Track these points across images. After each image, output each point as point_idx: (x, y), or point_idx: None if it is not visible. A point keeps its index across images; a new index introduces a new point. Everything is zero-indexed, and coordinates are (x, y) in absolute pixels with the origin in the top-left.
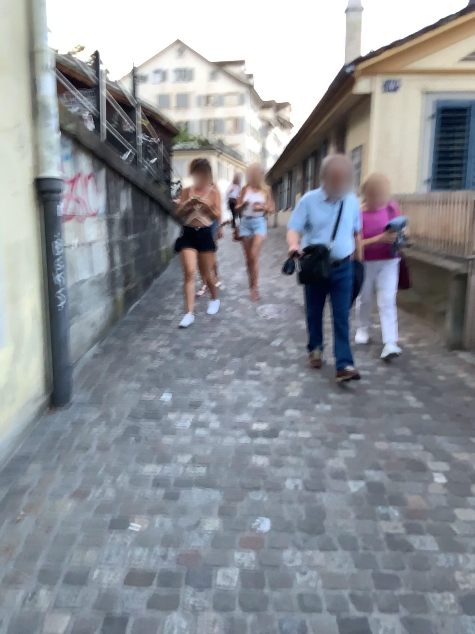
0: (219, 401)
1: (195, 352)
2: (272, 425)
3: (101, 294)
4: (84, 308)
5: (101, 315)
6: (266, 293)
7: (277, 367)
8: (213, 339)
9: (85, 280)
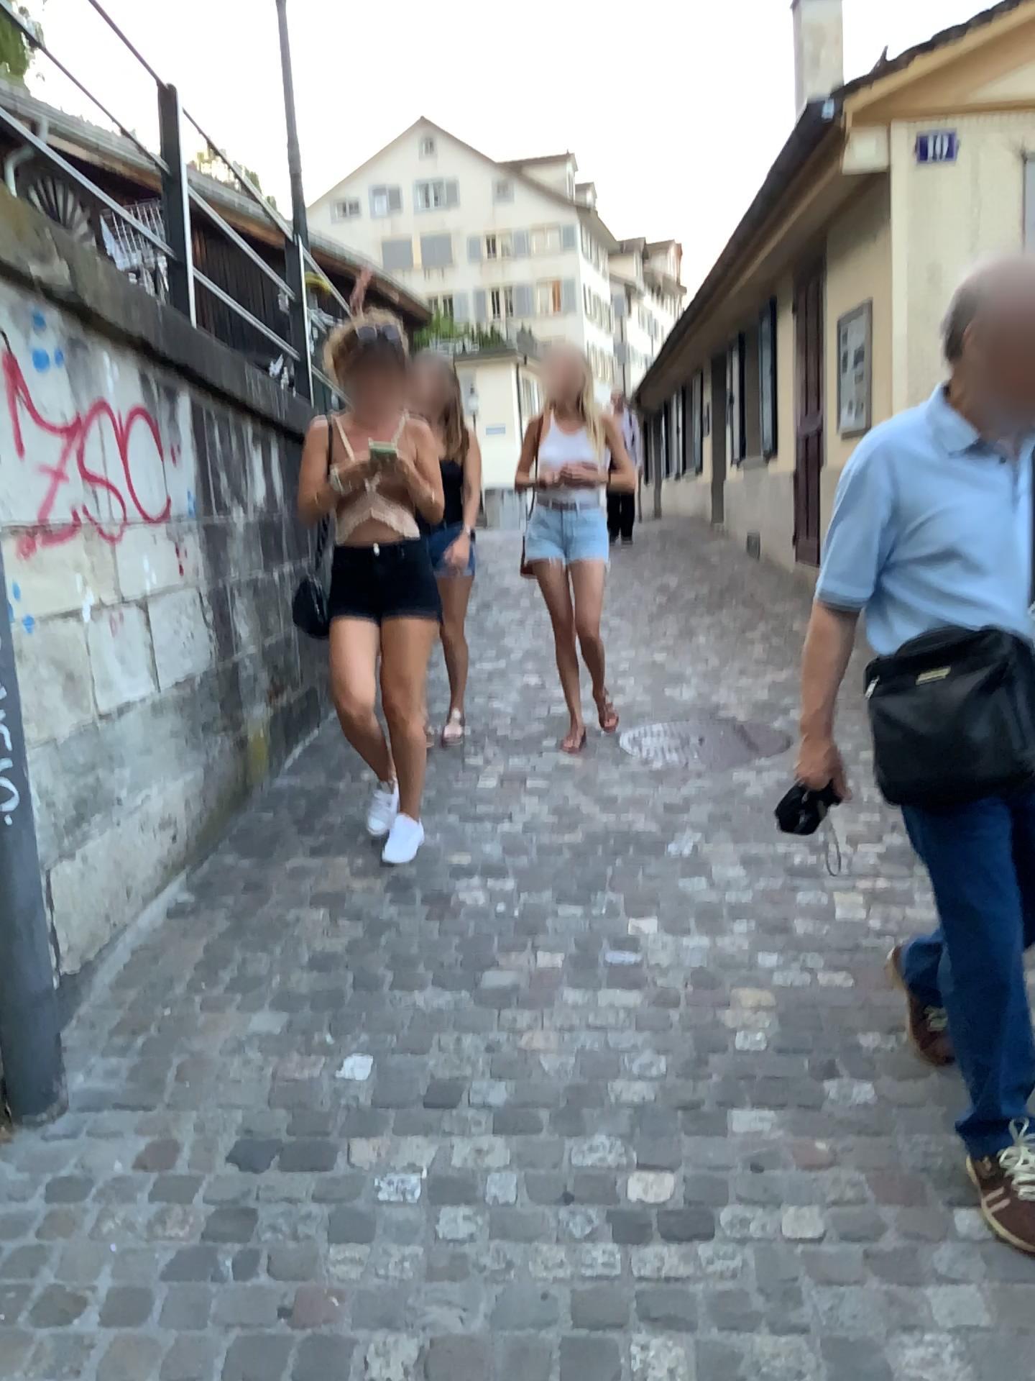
0: (517, 1076)
1: (452, 892)
2: (688, 1180)
3: (186, 736)
4: (122, 791)
5: (189, 796)
6: (643, 694)
7: (689, 935)
8: (503, 844)
9: (127, 707)
